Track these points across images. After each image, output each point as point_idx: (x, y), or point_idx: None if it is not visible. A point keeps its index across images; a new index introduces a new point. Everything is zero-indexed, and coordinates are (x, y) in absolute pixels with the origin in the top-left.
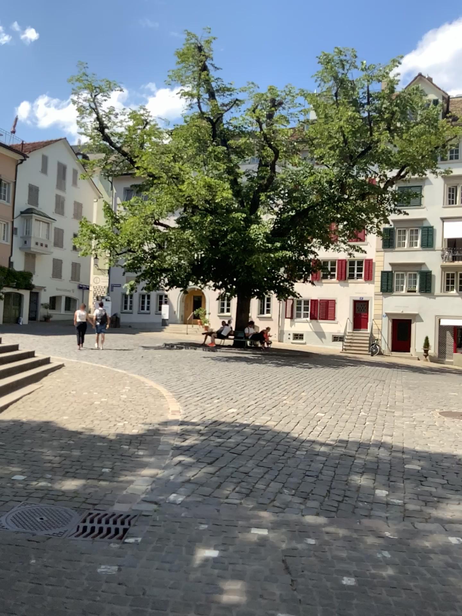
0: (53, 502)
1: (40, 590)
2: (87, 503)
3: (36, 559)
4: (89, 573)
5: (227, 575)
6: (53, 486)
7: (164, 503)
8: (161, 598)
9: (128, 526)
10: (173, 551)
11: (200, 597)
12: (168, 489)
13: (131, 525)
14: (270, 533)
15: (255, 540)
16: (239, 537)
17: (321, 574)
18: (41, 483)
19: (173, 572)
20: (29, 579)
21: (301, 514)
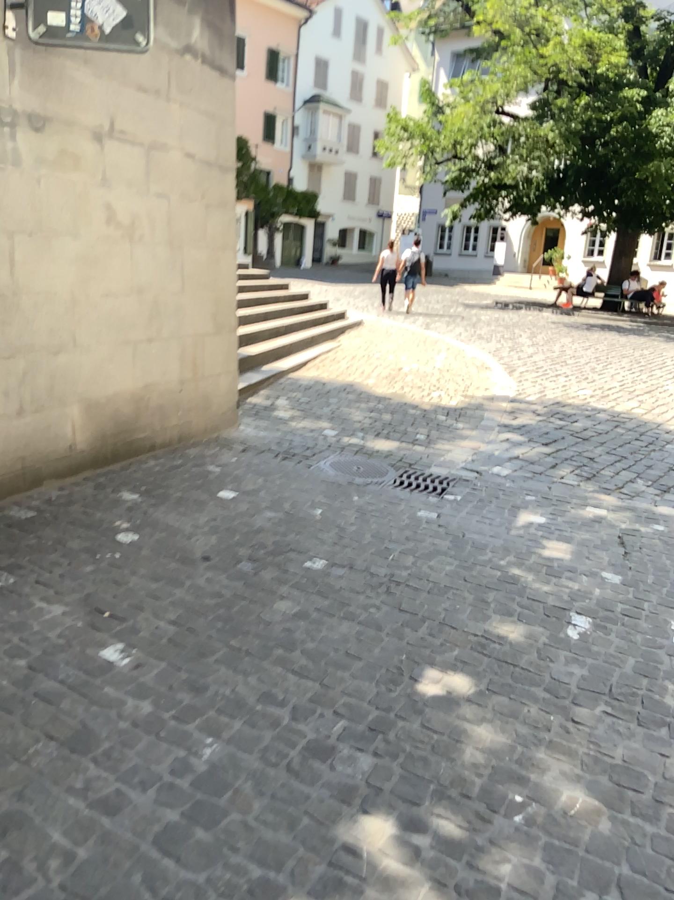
0: (368, 457)
1: (367, 517)
2: (404, 462)
3: (359, 497)
4: (411, 514)
5: (552, 536)
6: (367, 443)
7: (488, 473)
8: (482, 541)
9: (448, 486)
10: (497, 511)
11: (522, 547)
12: (492, 461)
13: (451, 485)
14: (608, 513)
15: (590, 516)
16: (572, 511)
17: (661, 552)
18: (354, 439)
19: (496, 526)
20: (356, 510)
21: (652, 504)
